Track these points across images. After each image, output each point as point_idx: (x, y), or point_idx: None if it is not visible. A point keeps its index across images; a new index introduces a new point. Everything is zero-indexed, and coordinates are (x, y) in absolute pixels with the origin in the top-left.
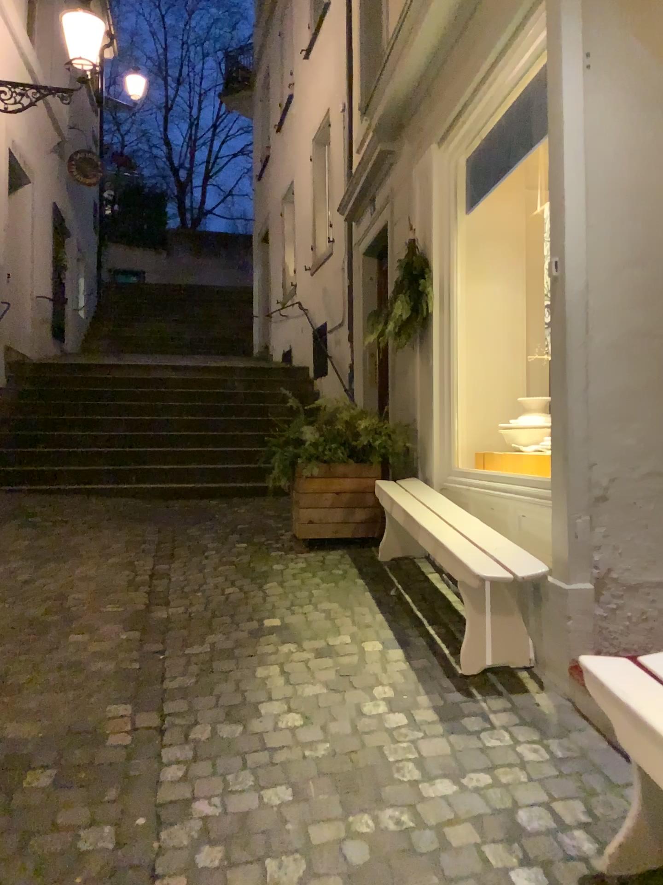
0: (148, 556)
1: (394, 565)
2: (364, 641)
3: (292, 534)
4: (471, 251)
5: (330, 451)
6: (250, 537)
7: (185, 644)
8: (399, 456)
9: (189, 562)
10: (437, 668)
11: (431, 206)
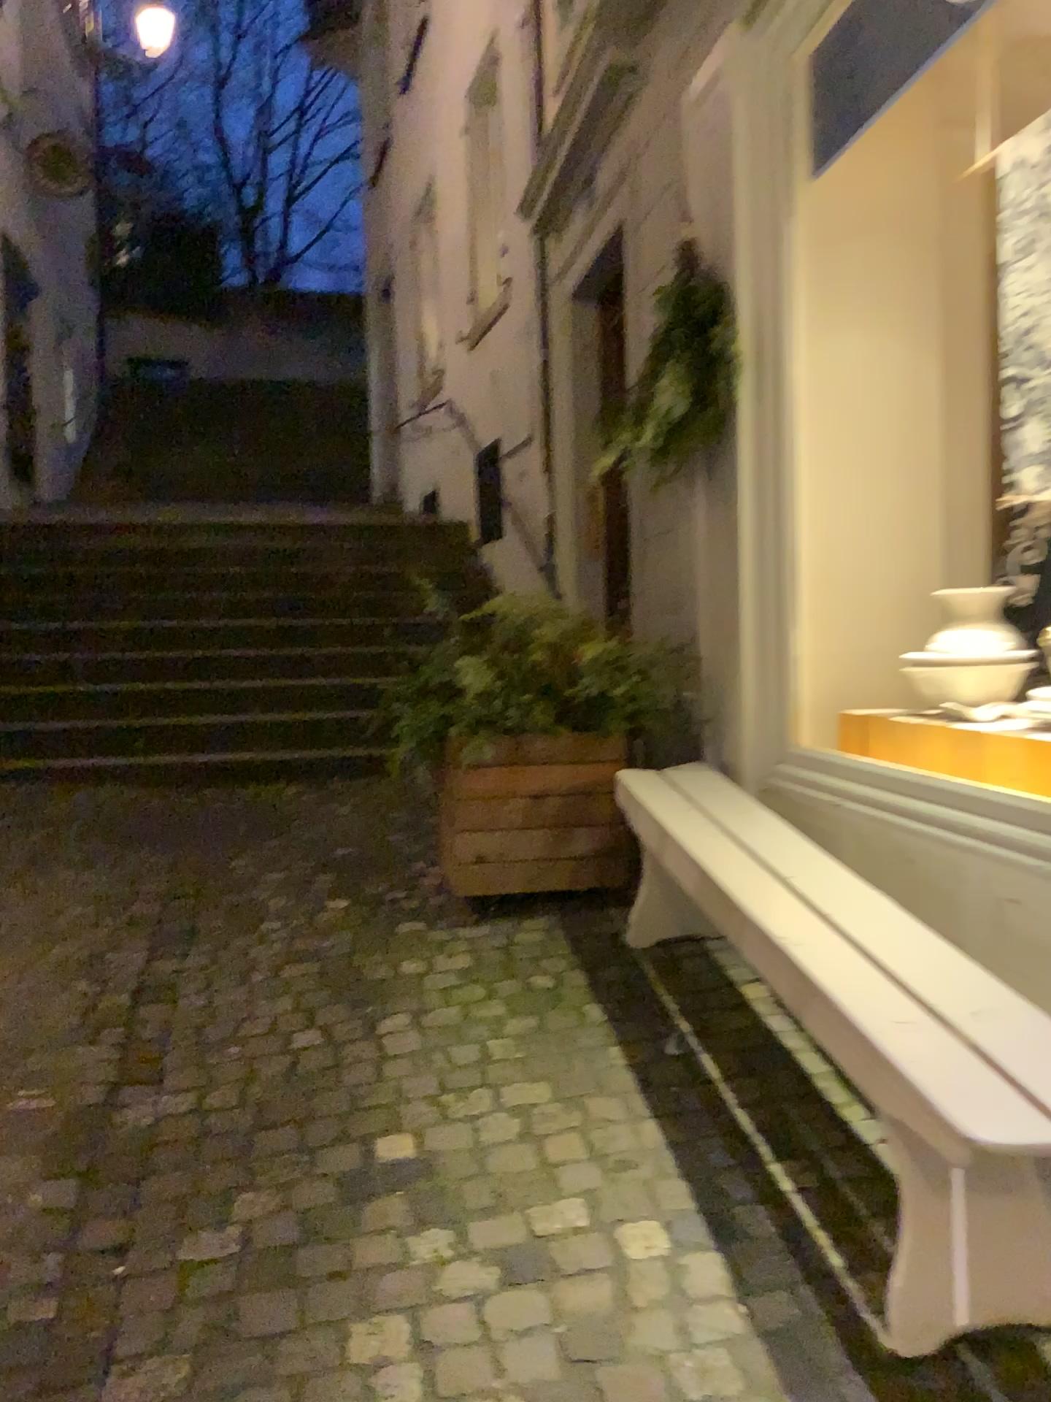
0: (136, 941)
1: (666, 962)
2: (621, 1222)
3: (442, 883)
4: (822, 265)
5: (518, 710)
6: (355, 887)
7: (176, 1237)
8: (665, 717)
9: (220, 959)
10: (822, 1335)
11: (732, 166)
